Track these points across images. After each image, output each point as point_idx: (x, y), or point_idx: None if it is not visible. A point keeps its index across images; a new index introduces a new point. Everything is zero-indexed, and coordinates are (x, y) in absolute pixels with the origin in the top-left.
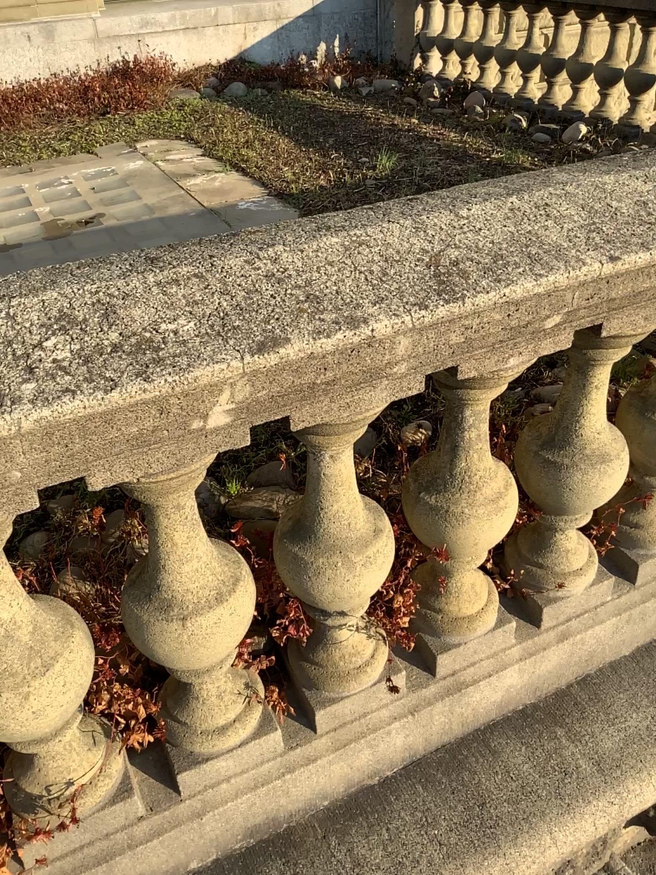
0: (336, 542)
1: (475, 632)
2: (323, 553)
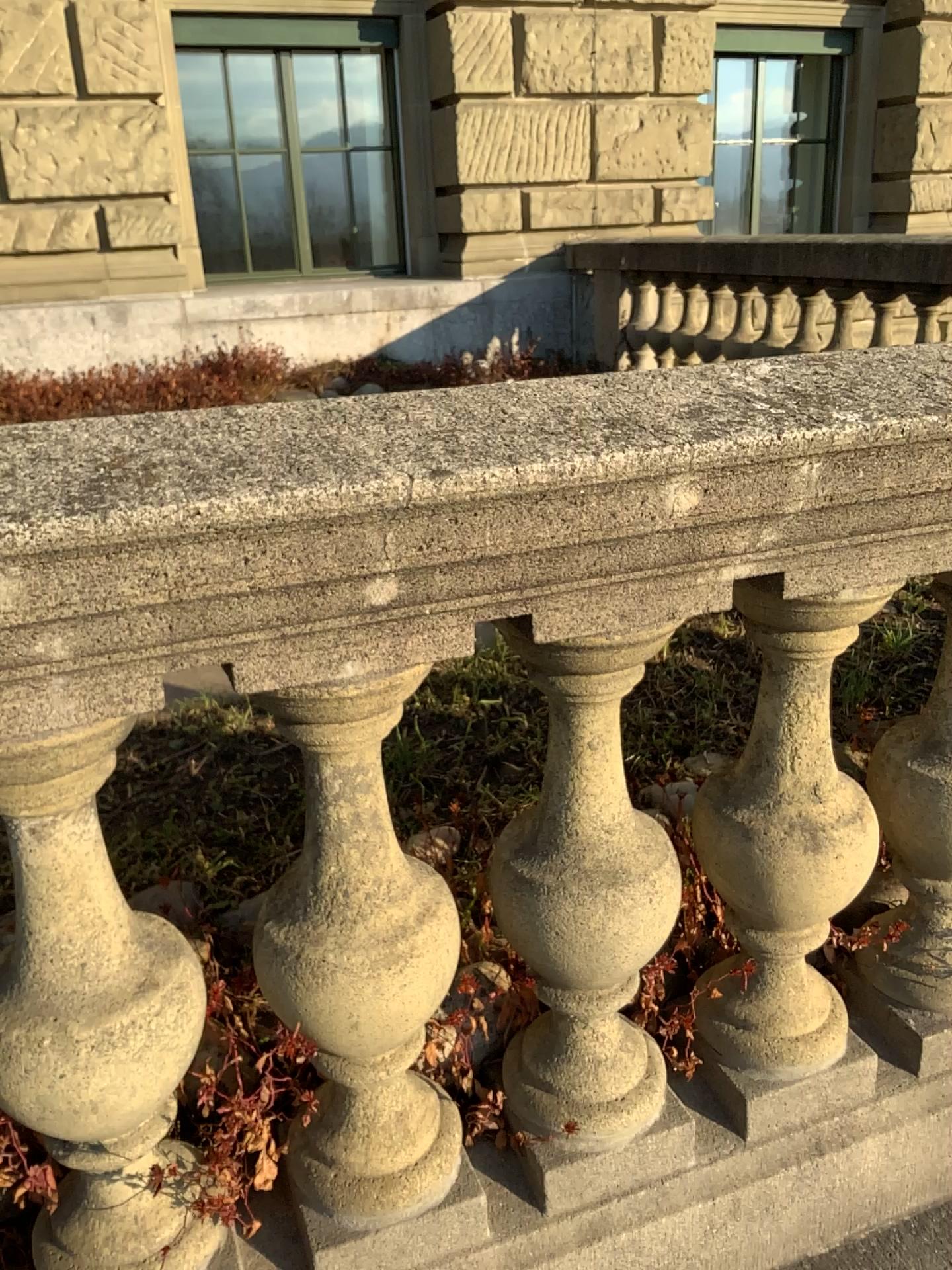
0: (49, 992)
1: (392, 1205)
2: (24, 1012)
